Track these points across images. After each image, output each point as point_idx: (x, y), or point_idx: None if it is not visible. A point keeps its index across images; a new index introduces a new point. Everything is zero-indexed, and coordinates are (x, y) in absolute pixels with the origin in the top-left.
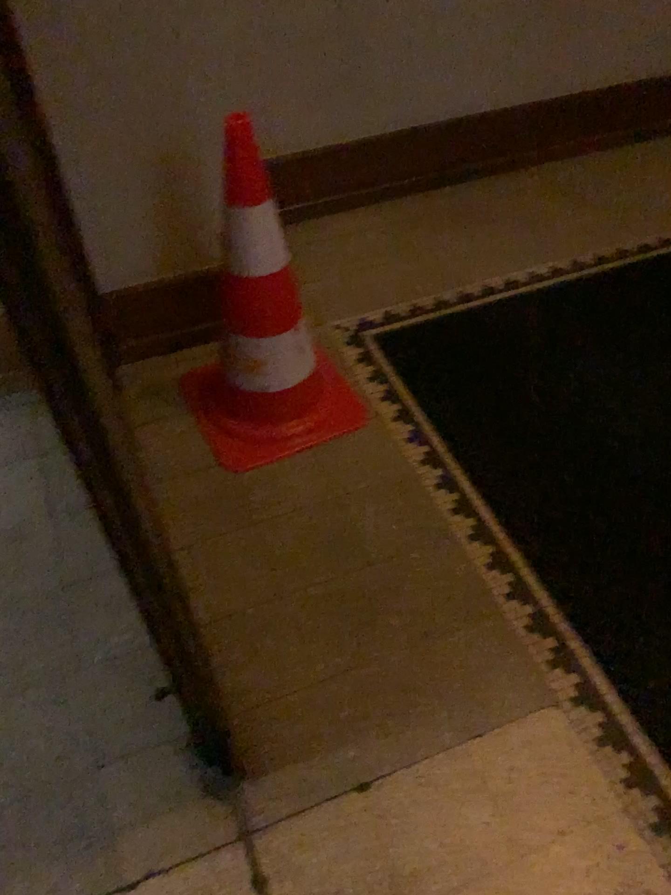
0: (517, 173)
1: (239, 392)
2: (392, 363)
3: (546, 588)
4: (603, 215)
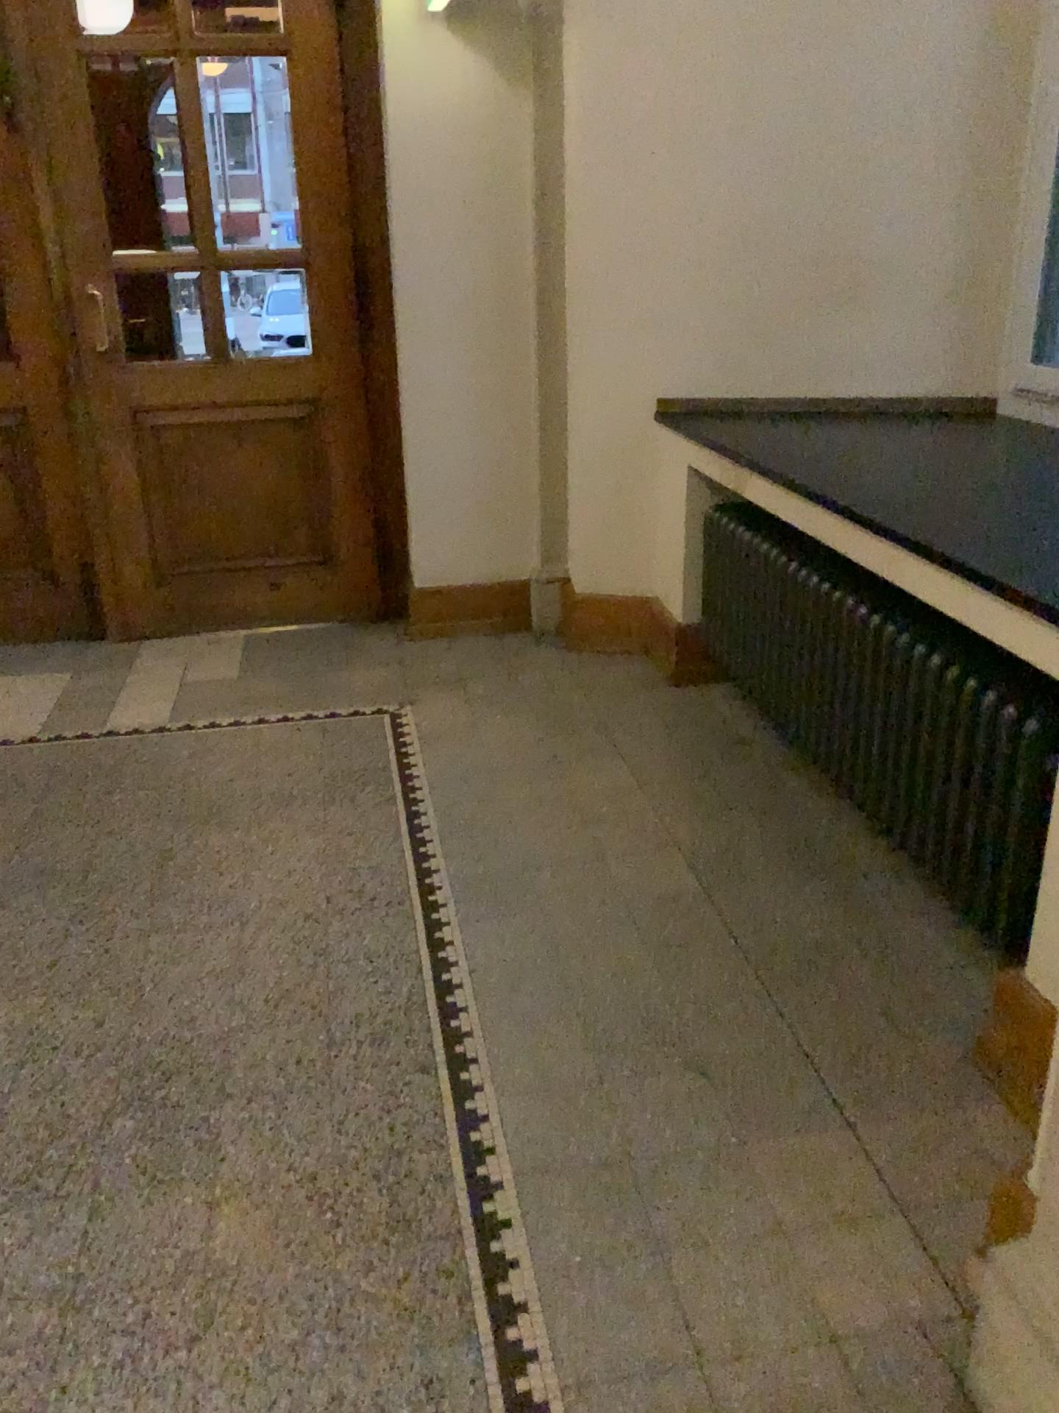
0: None
1: None
2: None
3: None
4: None
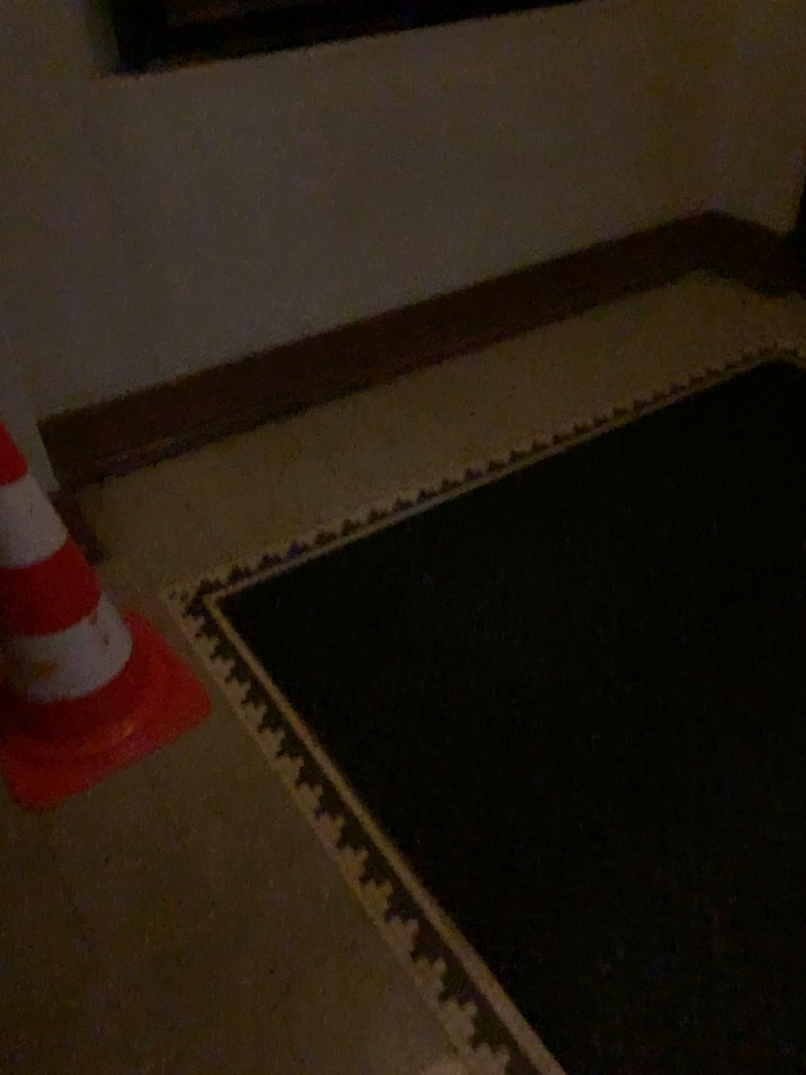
0: (374, 390)
1: (28, 707)
2: (234, 634)
3: (425, 895)
4: (471, 426)
